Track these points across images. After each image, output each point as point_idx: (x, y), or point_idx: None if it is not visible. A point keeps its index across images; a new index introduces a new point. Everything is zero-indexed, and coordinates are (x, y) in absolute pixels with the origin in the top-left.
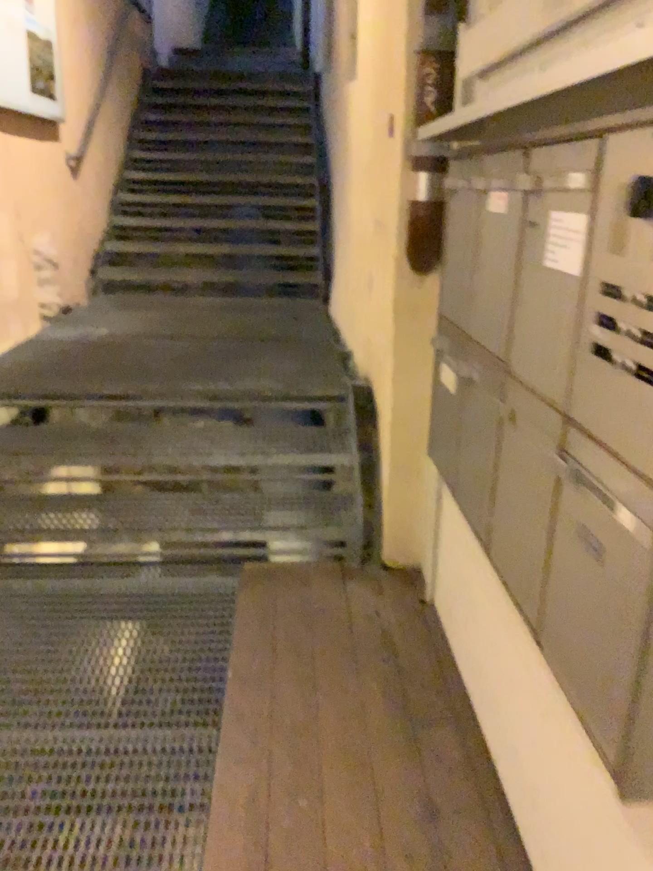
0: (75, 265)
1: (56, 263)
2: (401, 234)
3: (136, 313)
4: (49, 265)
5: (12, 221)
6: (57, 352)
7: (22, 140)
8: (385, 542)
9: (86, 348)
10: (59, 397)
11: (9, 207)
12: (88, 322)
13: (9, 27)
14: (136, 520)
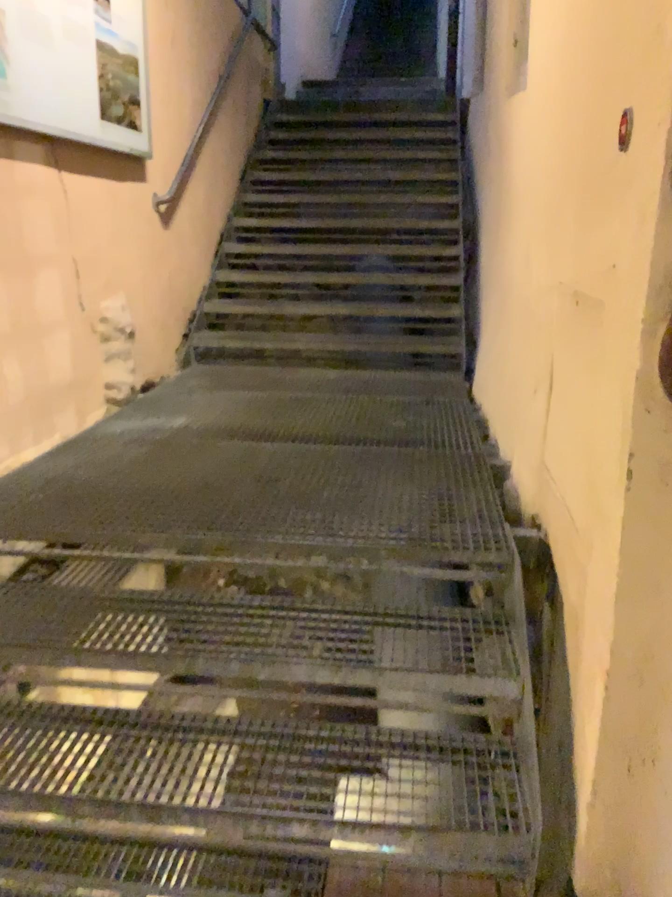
0: (157, 332)
1: (128, 331)
2: (649, 333)
3: (224, 393)
4: (118, 335)
5: (65, 281)
6: (103, 459)
7: (85, 178)
8: (579, 865)
9: (144, 453)
10: (76, 545)
11: (61, 264)
12: (161, 407)
13: (68, 33)
14: (158, 777)
